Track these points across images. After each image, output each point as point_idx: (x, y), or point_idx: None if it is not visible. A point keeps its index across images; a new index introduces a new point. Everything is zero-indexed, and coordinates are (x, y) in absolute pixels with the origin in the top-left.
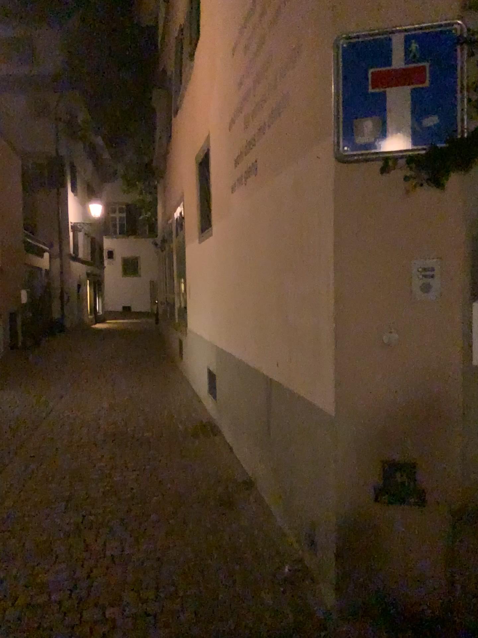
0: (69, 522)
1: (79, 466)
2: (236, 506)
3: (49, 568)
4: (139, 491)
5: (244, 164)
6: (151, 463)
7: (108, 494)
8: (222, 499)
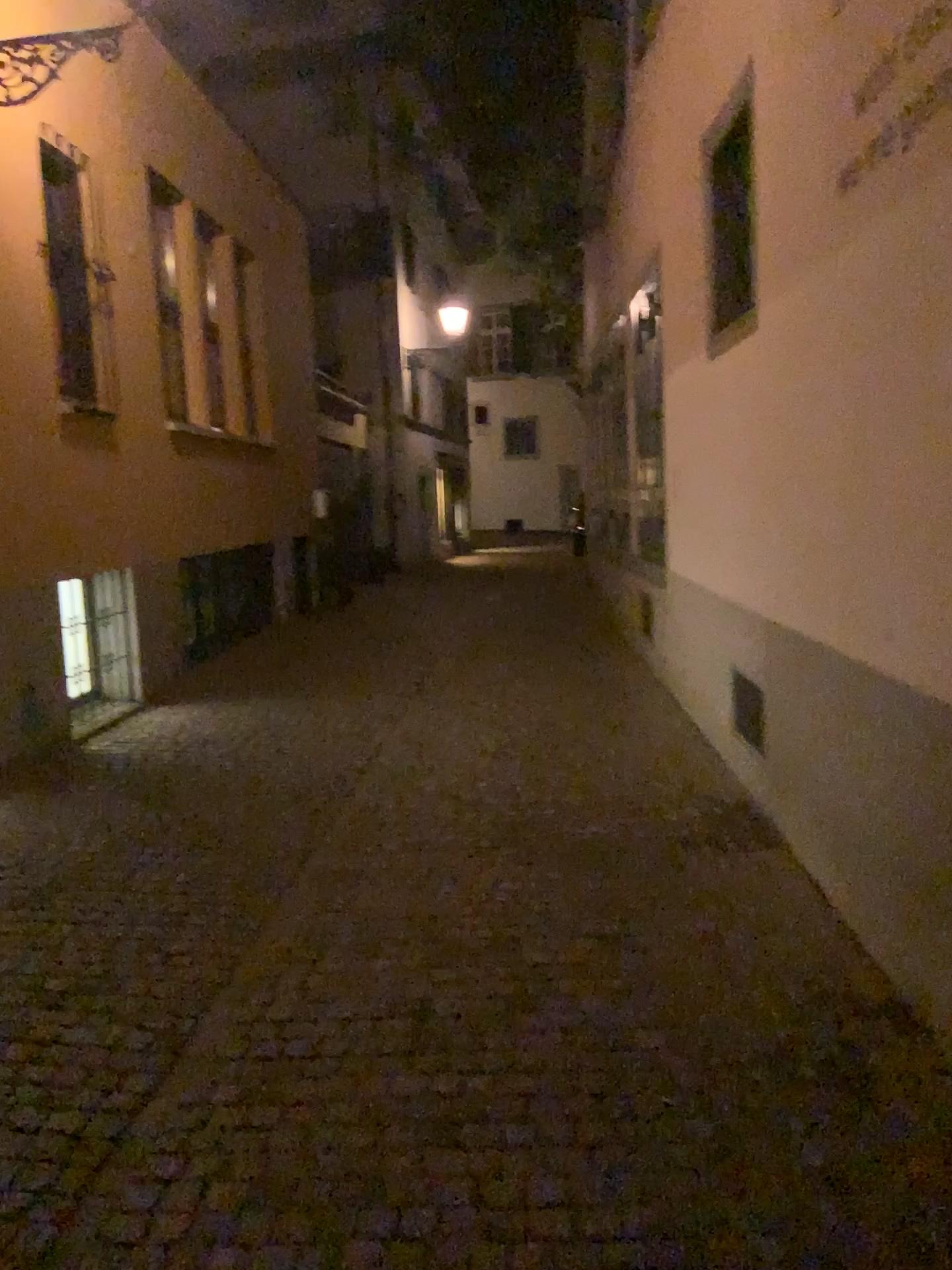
0: (422, 1094)
1: (438, 913)
2: (881, 1092)
3: (374, 1267)
4: (596, 1009)
5: (908, 84)
6: (615, 921)
7: (516, 1009)
8: (835, 1065)
